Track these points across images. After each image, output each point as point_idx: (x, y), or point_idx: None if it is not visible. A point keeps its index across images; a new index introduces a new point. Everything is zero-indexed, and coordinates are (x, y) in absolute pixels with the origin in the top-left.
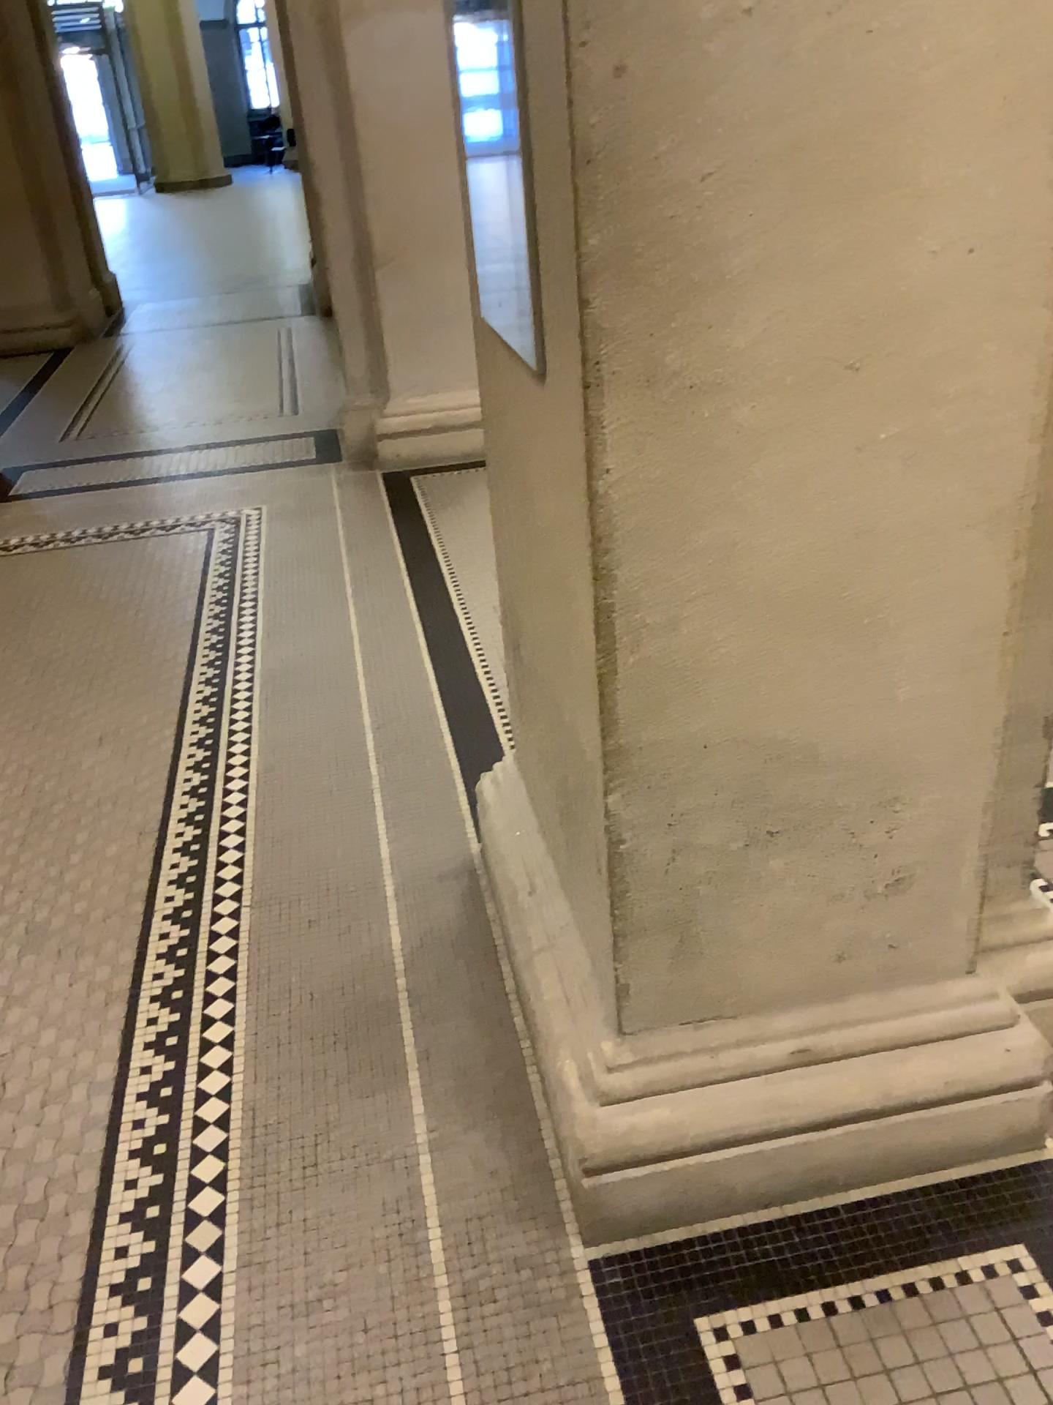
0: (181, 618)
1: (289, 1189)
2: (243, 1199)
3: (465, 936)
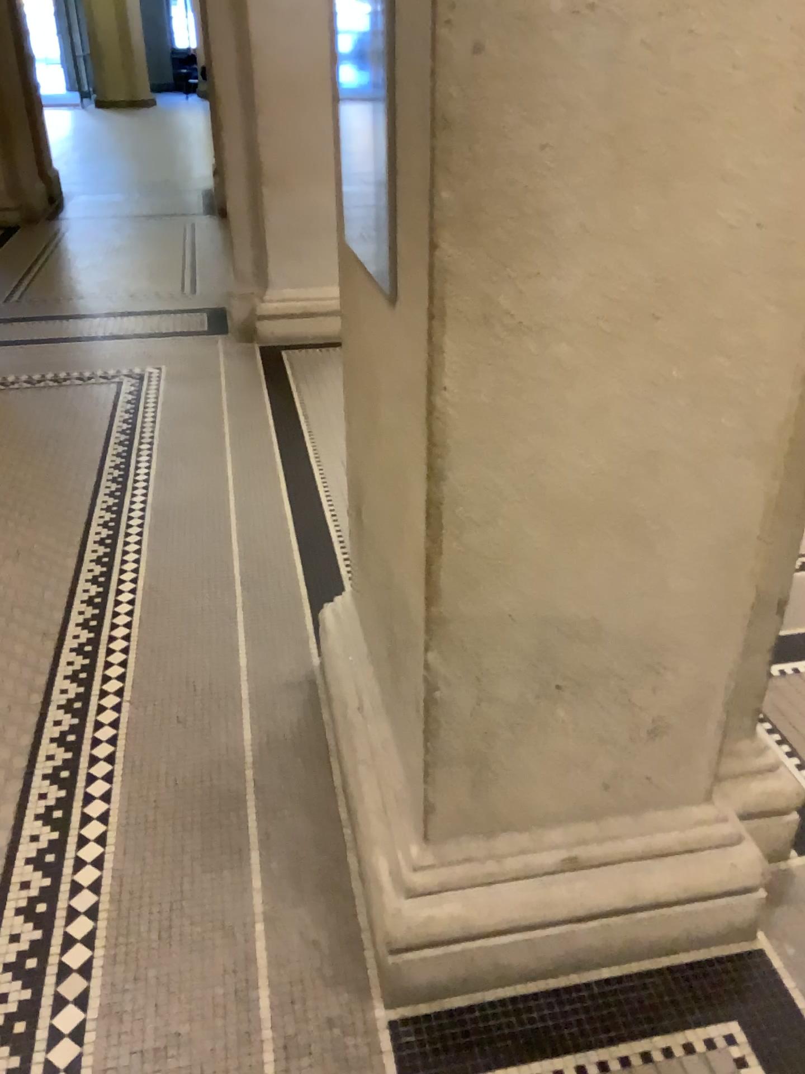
0: (93, 454)
1: (147, 946)
2: (109, 953)
3: (303, 733)
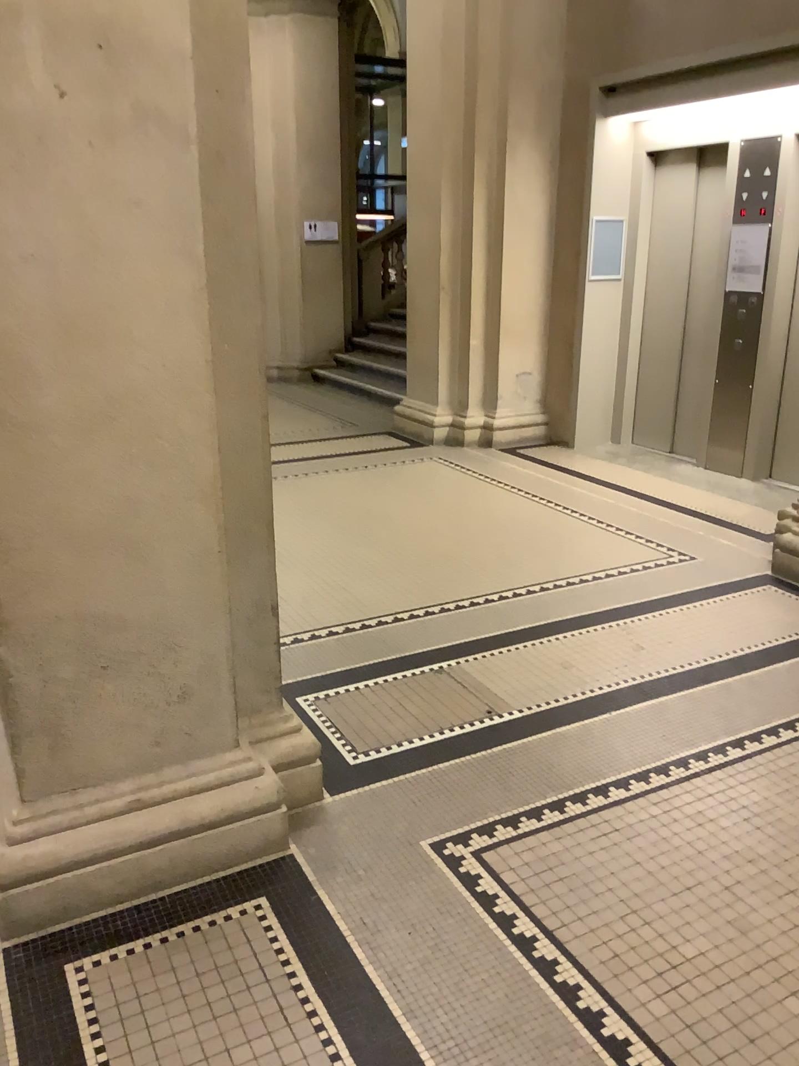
0: None
1: None
2: None
3: None
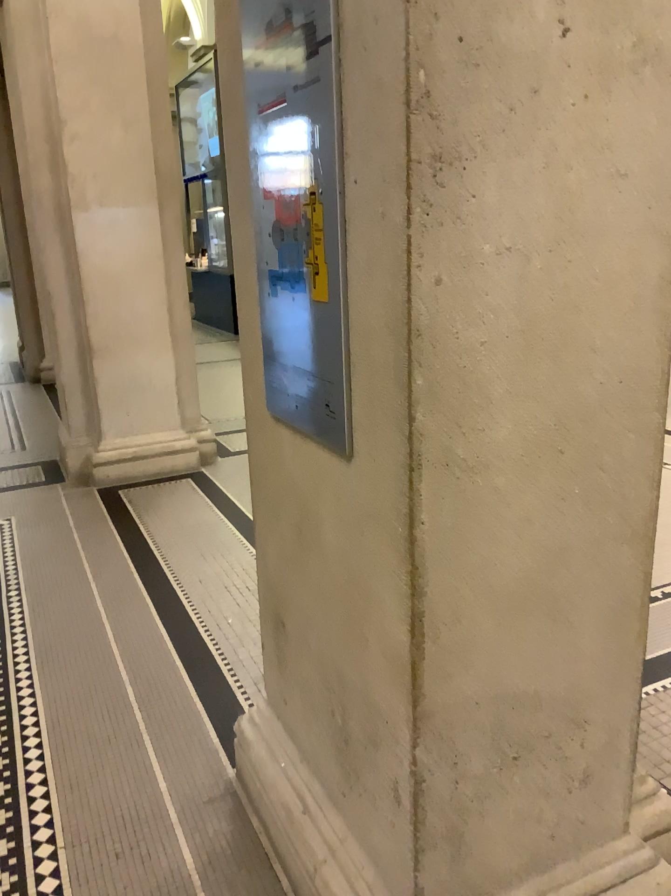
0: None
1: None
2: None
3: (244, 847)
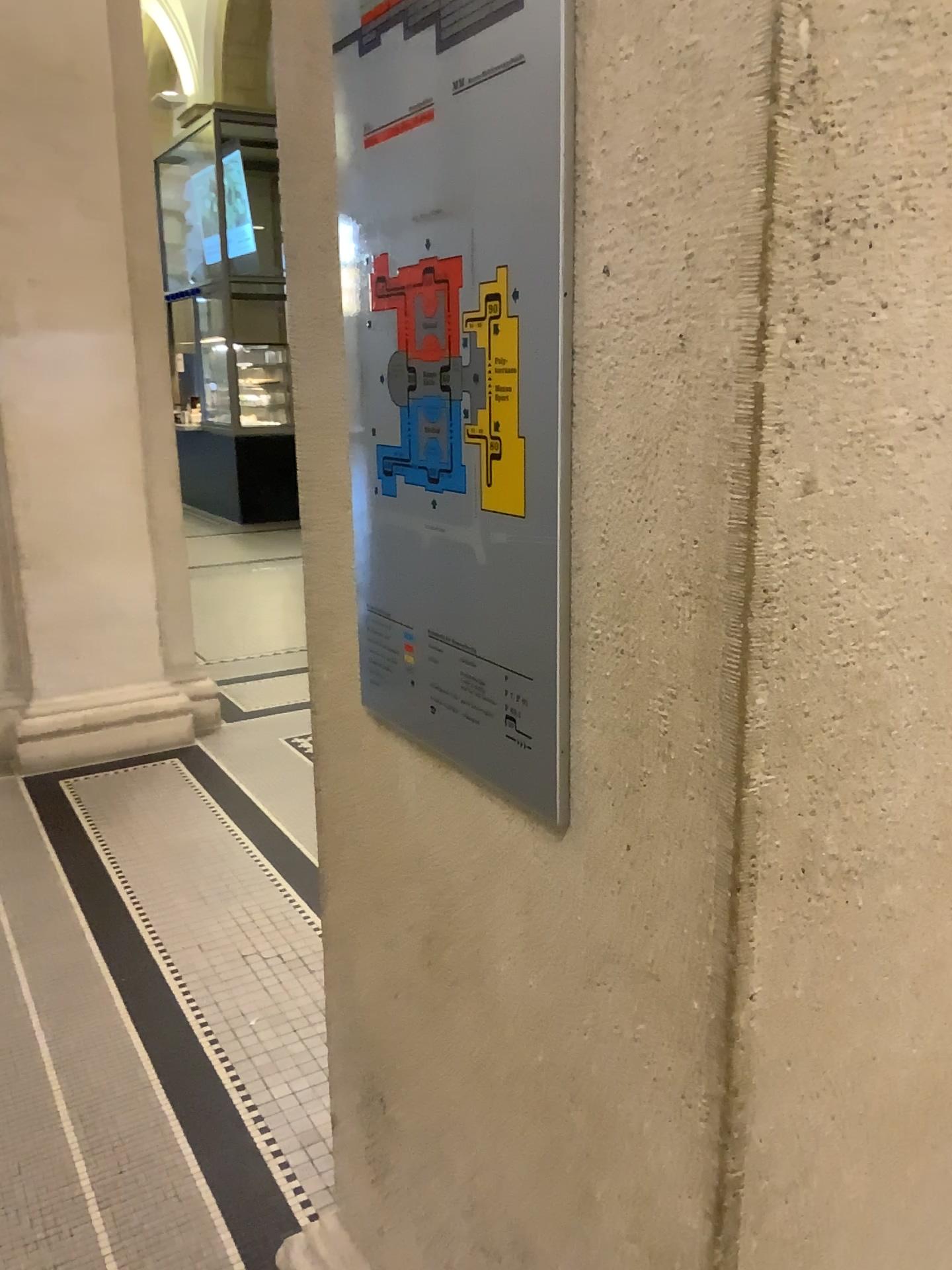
0: None
1: None
2: None
3: None
